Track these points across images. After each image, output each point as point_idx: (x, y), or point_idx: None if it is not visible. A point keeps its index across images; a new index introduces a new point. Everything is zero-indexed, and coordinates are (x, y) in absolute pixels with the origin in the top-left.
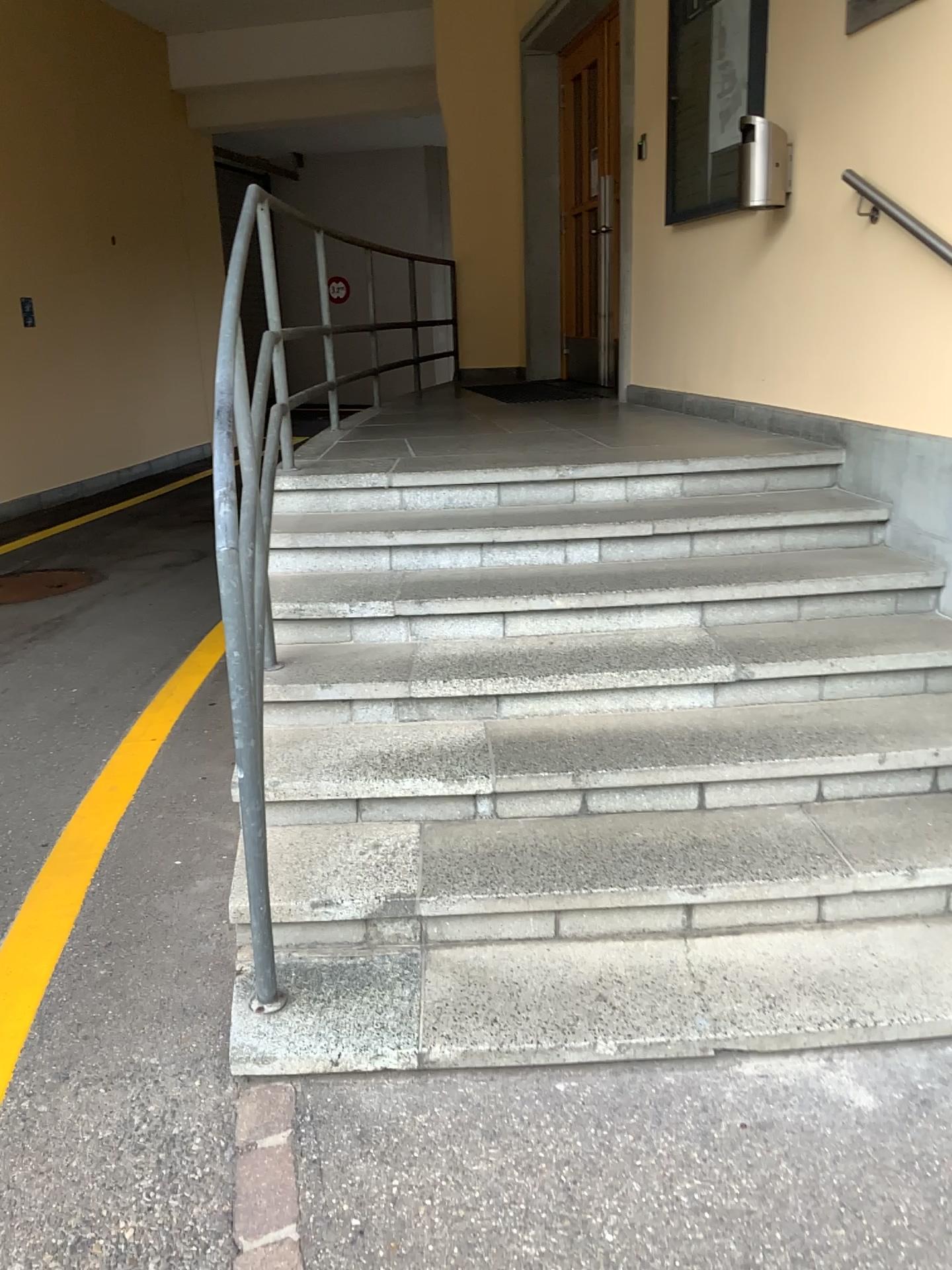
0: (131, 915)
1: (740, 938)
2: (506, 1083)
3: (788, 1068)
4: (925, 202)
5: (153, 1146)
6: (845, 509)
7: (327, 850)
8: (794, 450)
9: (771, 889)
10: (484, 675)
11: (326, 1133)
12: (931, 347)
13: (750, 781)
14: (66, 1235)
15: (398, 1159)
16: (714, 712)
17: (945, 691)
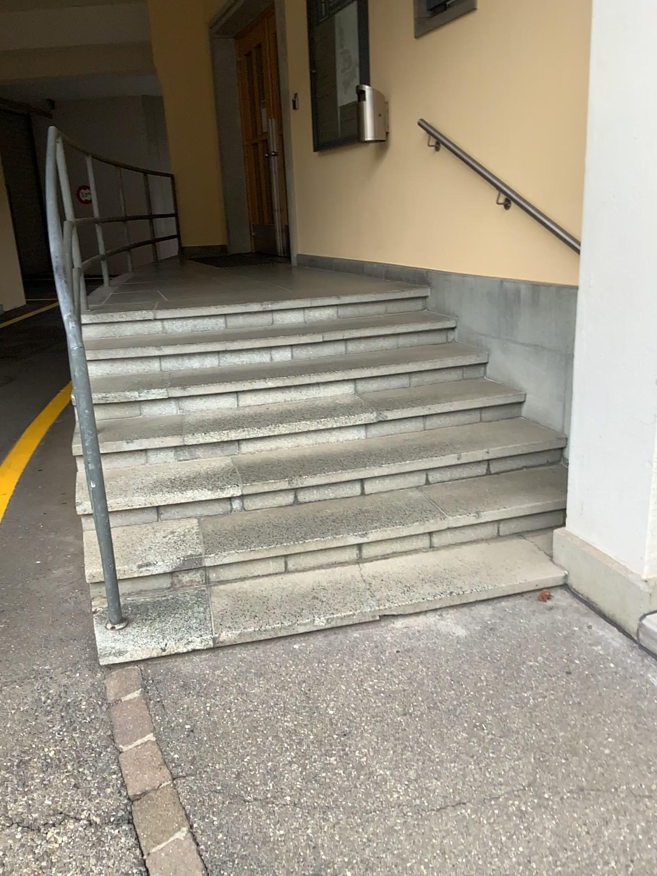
0: (15, 593)
1: (389, 560)
2: (265, 648)
3: (419, 621)
4: (464, 139)
5: (57, 708)
6: (432, 321)
7: (142, 537)
8: (401, 288)
9: (404, 531)
10: (227, 429)
11: (163, 685)
12: (473, 223)
13: (388, 476)
14: (13, 758)
15: (208, 692)
16: (365, 440)
17: (492, 419)
